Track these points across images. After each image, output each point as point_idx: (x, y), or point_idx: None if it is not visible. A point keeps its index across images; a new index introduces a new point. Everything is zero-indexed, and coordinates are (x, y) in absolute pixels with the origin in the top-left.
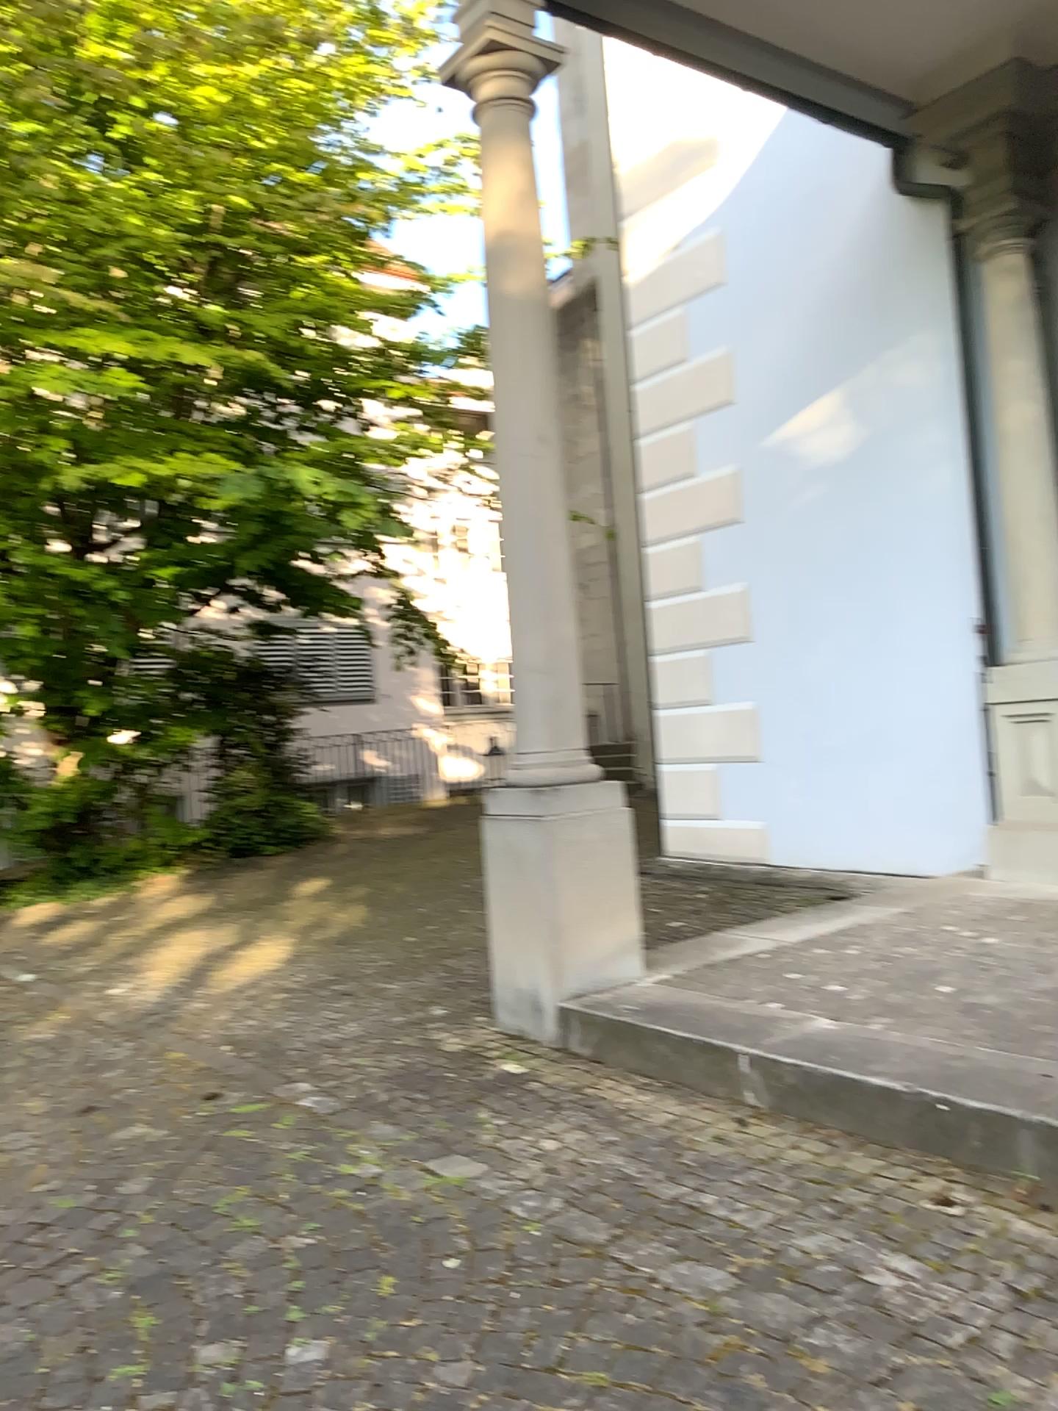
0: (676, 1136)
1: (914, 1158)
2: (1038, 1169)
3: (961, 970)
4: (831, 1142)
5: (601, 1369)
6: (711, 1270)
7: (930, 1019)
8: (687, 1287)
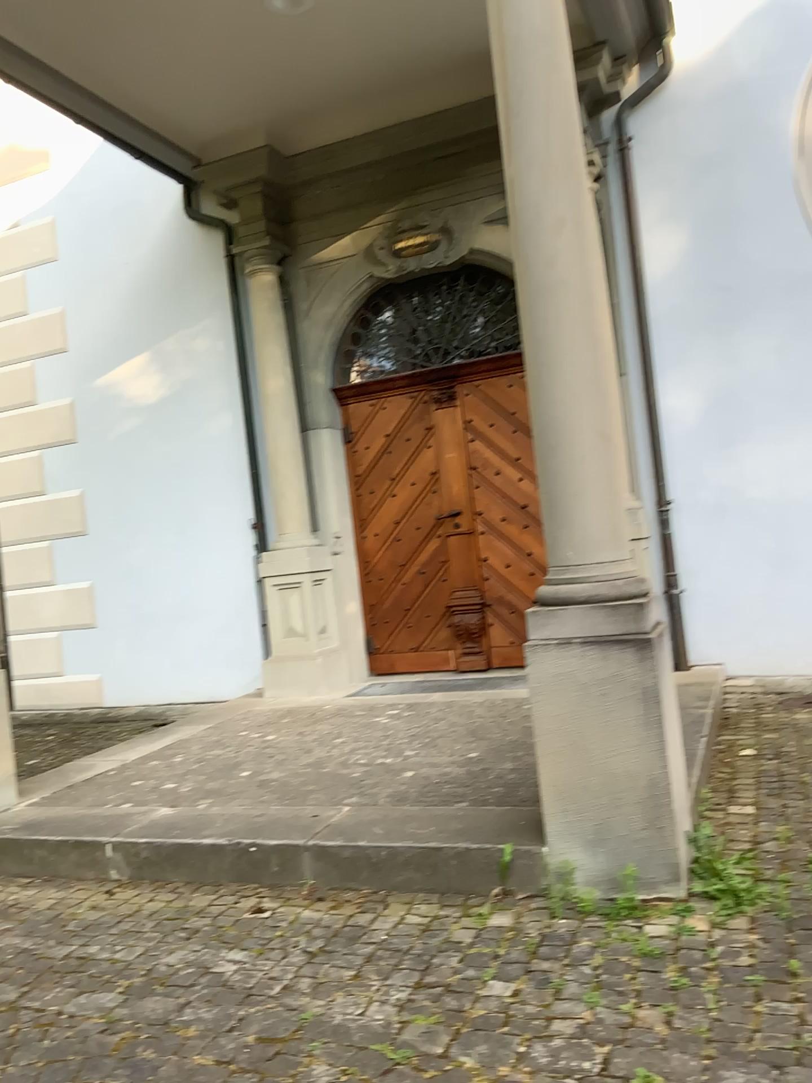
0: (65, 911)
1: (237, 886)
2: (313, 874)
3: (257, 761)
4: (180, 889)
5: (33, 1075)
6: (107, 989)
7: (241, 796)
8: (90, 1005)
